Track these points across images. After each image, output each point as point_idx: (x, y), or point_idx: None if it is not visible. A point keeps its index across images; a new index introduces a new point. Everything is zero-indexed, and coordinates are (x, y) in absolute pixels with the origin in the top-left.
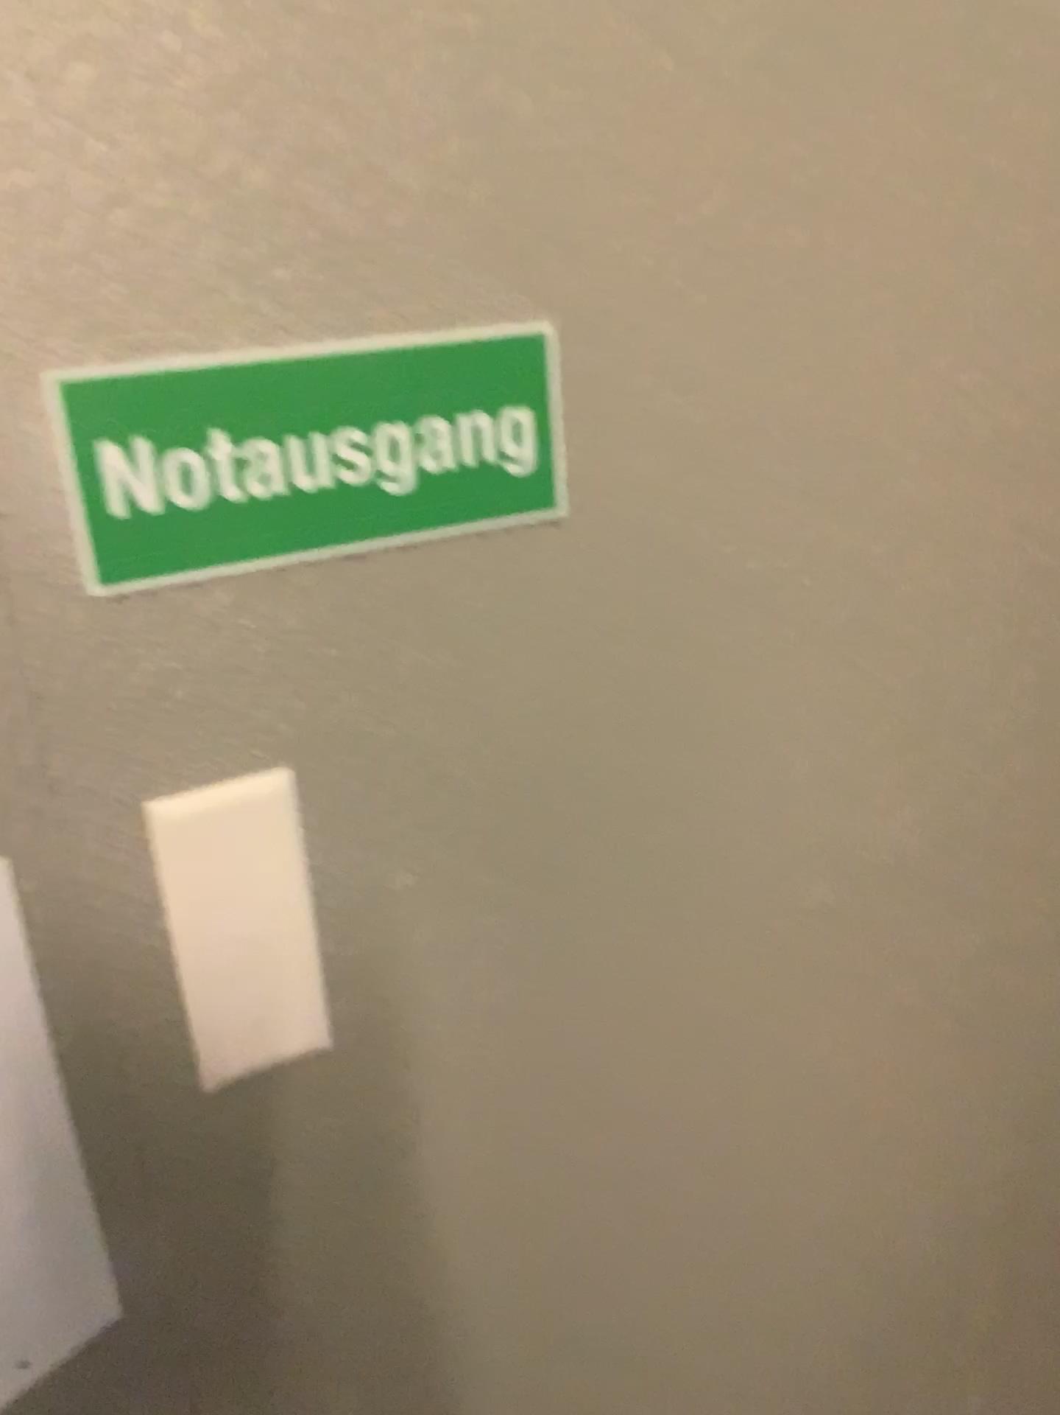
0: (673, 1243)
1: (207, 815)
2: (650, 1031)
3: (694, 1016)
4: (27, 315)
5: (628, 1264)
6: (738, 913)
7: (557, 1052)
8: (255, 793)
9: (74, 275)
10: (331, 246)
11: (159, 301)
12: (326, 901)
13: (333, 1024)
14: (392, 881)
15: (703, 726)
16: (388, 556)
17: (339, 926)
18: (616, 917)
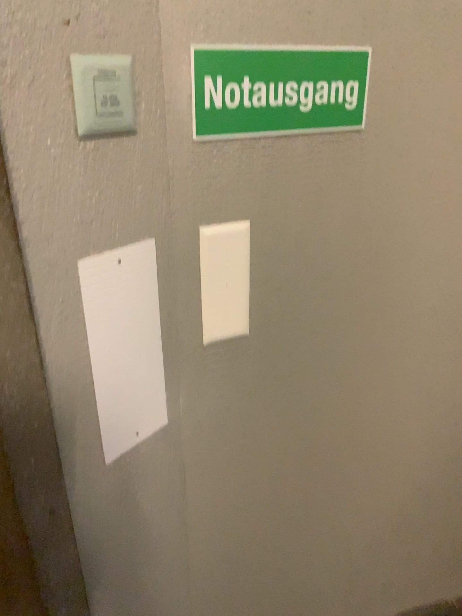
0: (352, 430)
1: (218, 235)
2: (357, 345)
3: (374, 341)
4: (186, 20)
5: (335, 436)
6: (397, 302)
7: (323, 349)
8: (235, 229)
9: (204, 5)
10: (295, 4)
11: (232, 19)
12: (254, 276)
13: (249, 325)
14: (277, 271)
15: (397, 223)
16: (295, 138)
17: (256, 286)
18: (353, 297)
